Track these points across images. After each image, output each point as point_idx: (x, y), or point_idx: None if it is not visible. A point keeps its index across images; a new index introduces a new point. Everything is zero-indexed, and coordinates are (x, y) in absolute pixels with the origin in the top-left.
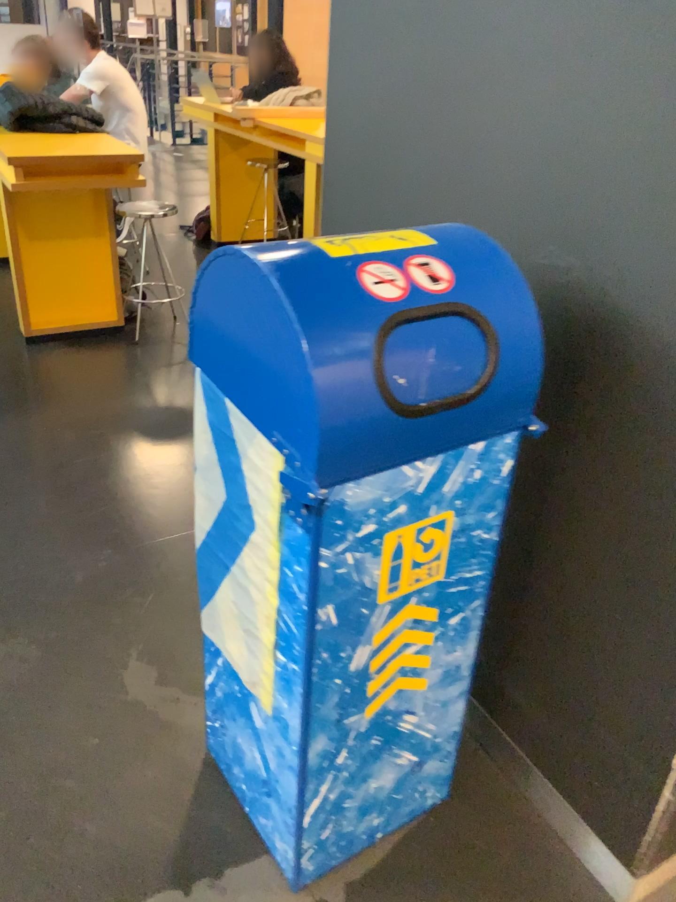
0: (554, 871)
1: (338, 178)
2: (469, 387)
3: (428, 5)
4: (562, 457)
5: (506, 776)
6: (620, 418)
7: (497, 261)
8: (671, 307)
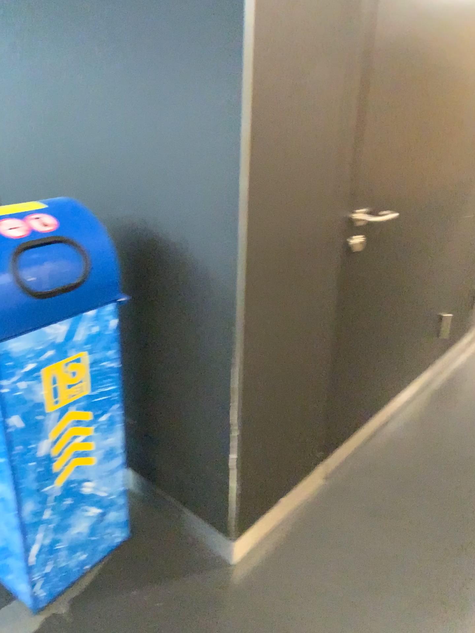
0: (186, 550)
1: (6, 178)
2: (69, 278)
3: (36, 81)
4: (145, 315)
5: (158, 510)
6: (164, 288)
7: (79, 213)
8: (171, 228)
